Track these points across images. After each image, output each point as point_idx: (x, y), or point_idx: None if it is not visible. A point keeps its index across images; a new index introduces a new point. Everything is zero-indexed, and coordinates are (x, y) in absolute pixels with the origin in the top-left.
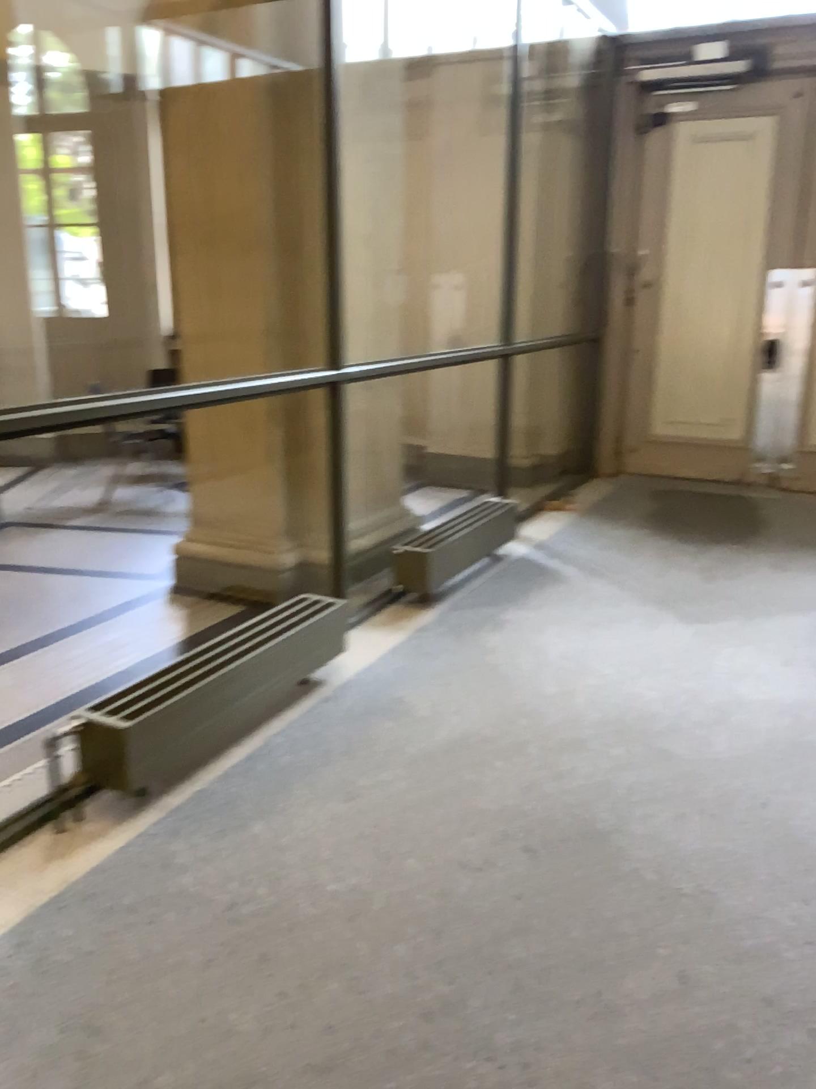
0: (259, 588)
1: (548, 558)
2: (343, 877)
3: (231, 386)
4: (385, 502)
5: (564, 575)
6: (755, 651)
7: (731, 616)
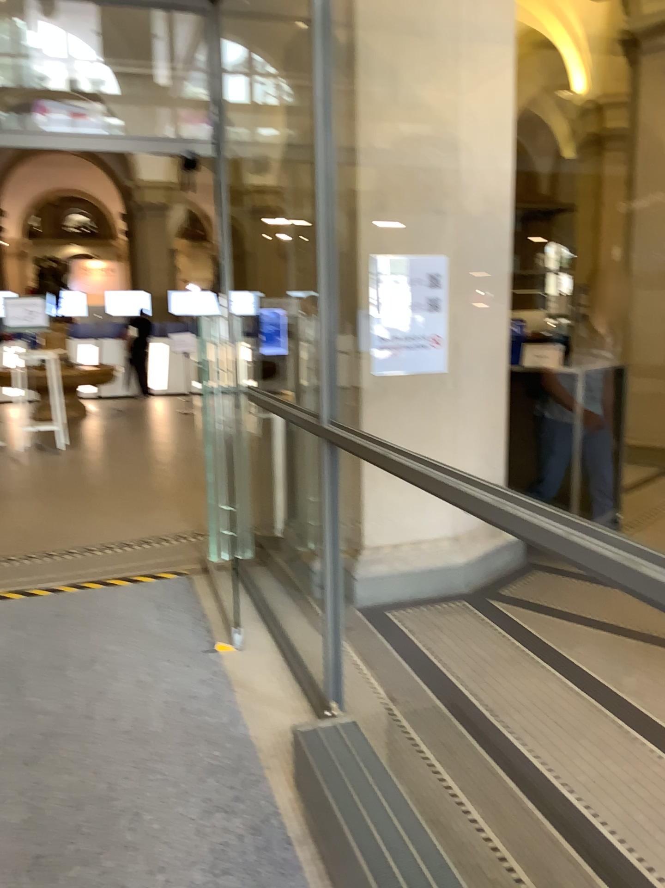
0: None
1: None
2: (70, 880)
3: (519, 516)
4: None
5: None
6: None
7: None
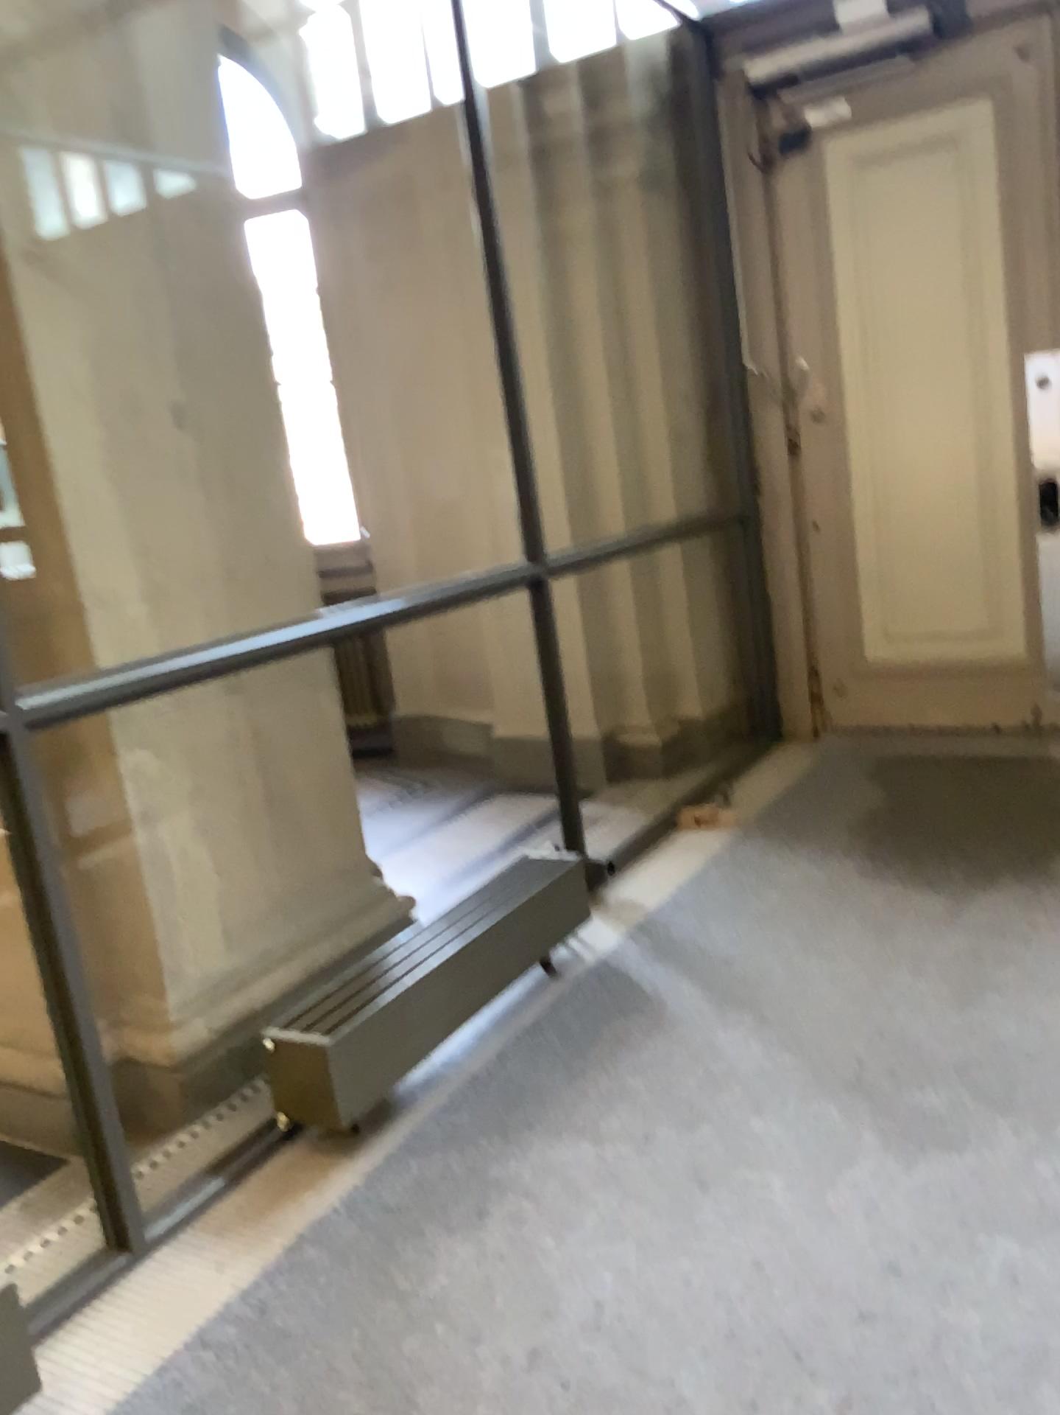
0: (45, 1122)
1: (645, 966)
2: None
3: None
4: (326, 895)
5: (664, 1011)
6: (1052, 1248)
7: (999, 1110)
